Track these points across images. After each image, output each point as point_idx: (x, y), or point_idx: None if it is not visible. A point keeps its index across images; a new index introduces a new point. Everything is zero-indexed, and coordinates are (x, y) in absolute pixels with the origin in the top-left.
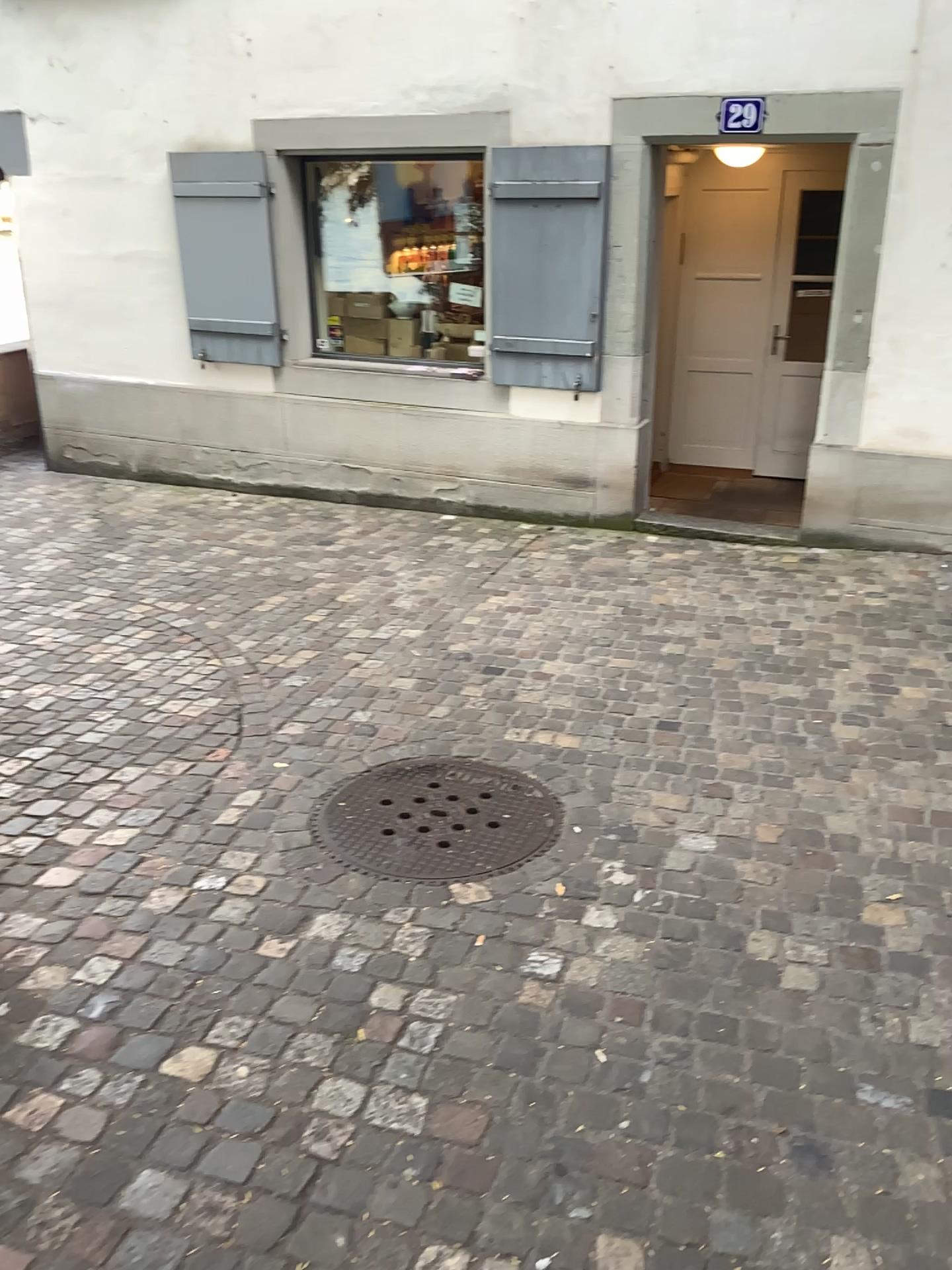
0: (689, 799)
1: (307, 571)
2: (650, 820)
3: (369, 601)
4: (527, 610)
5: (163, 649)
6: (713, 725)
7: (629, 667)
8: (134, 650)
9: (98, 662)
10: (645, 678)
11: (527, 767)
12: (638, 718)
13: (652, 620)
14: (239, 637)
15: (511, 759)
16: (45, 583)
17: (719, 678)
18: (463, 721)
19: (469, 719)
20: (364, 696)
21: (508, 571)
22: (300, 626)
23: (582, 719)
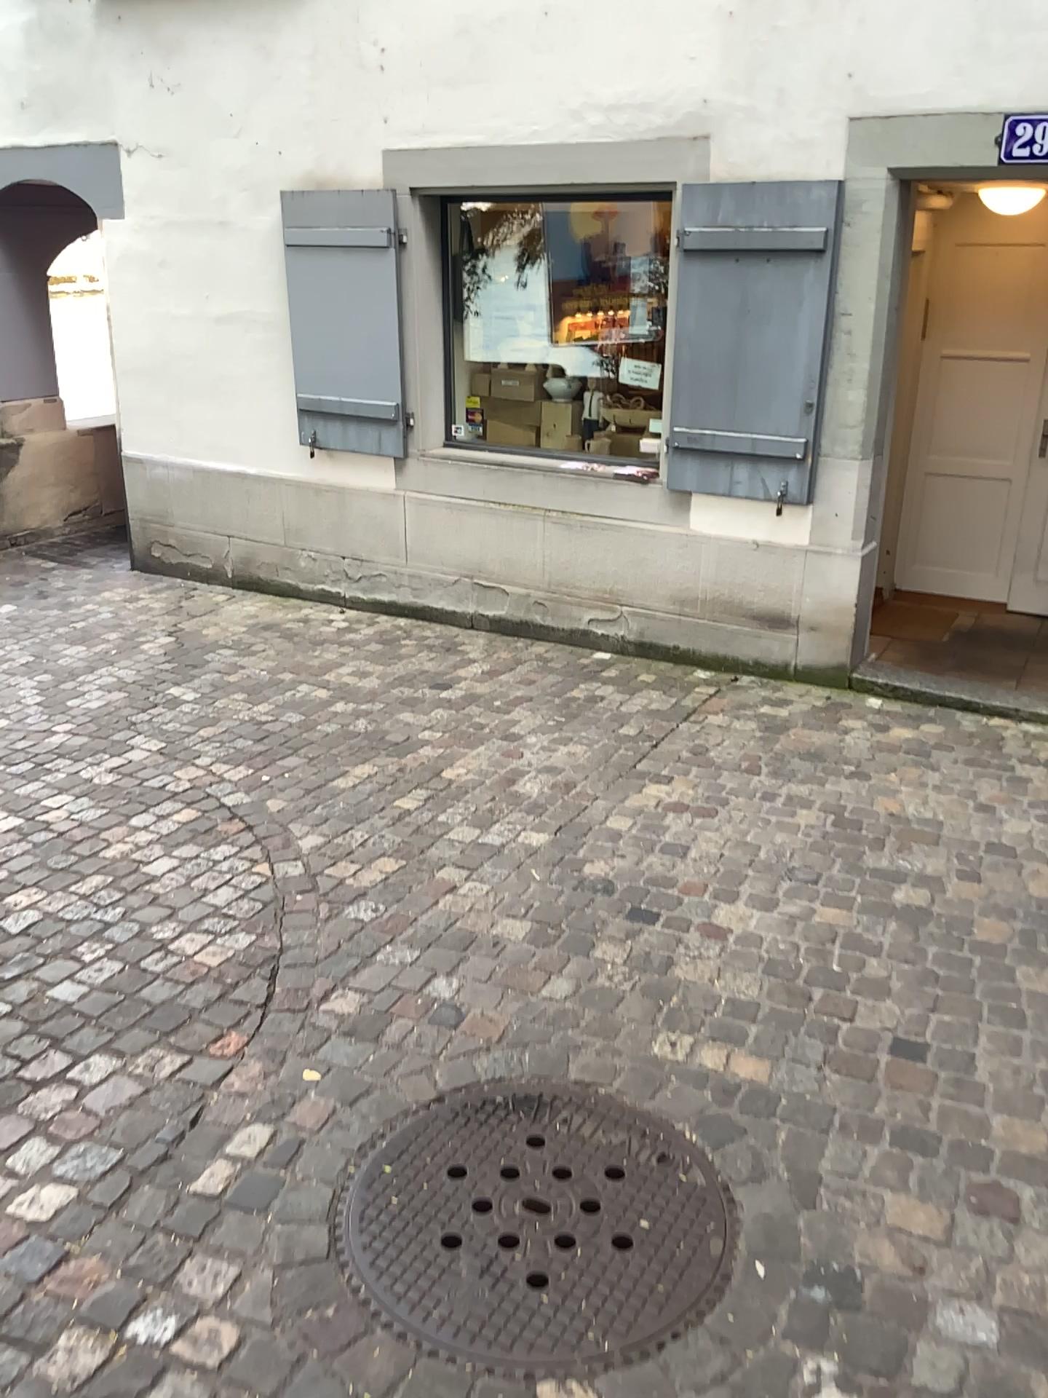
0: (945, 1213)
1: (412, 728)
2: (882, 1255)
3: (485, 781)
4: (698, 812)
5: (203, 843)
6: (977, 1052)
7: (843, 925)
8: (165, 841)
9: (115, 856)
10: (868, 948)
11: (683, 1111)
12: (858, 1025)
13: (877, 841)
14: (305, 829)
15: (659, 1094)
16: (86, 725)
17: (982, 957)
18: (593, 1008)
19: (602, 1006)
20: (456, 947)
21: (676, 743)
22: (388, 816)
23: (772, 1021)
